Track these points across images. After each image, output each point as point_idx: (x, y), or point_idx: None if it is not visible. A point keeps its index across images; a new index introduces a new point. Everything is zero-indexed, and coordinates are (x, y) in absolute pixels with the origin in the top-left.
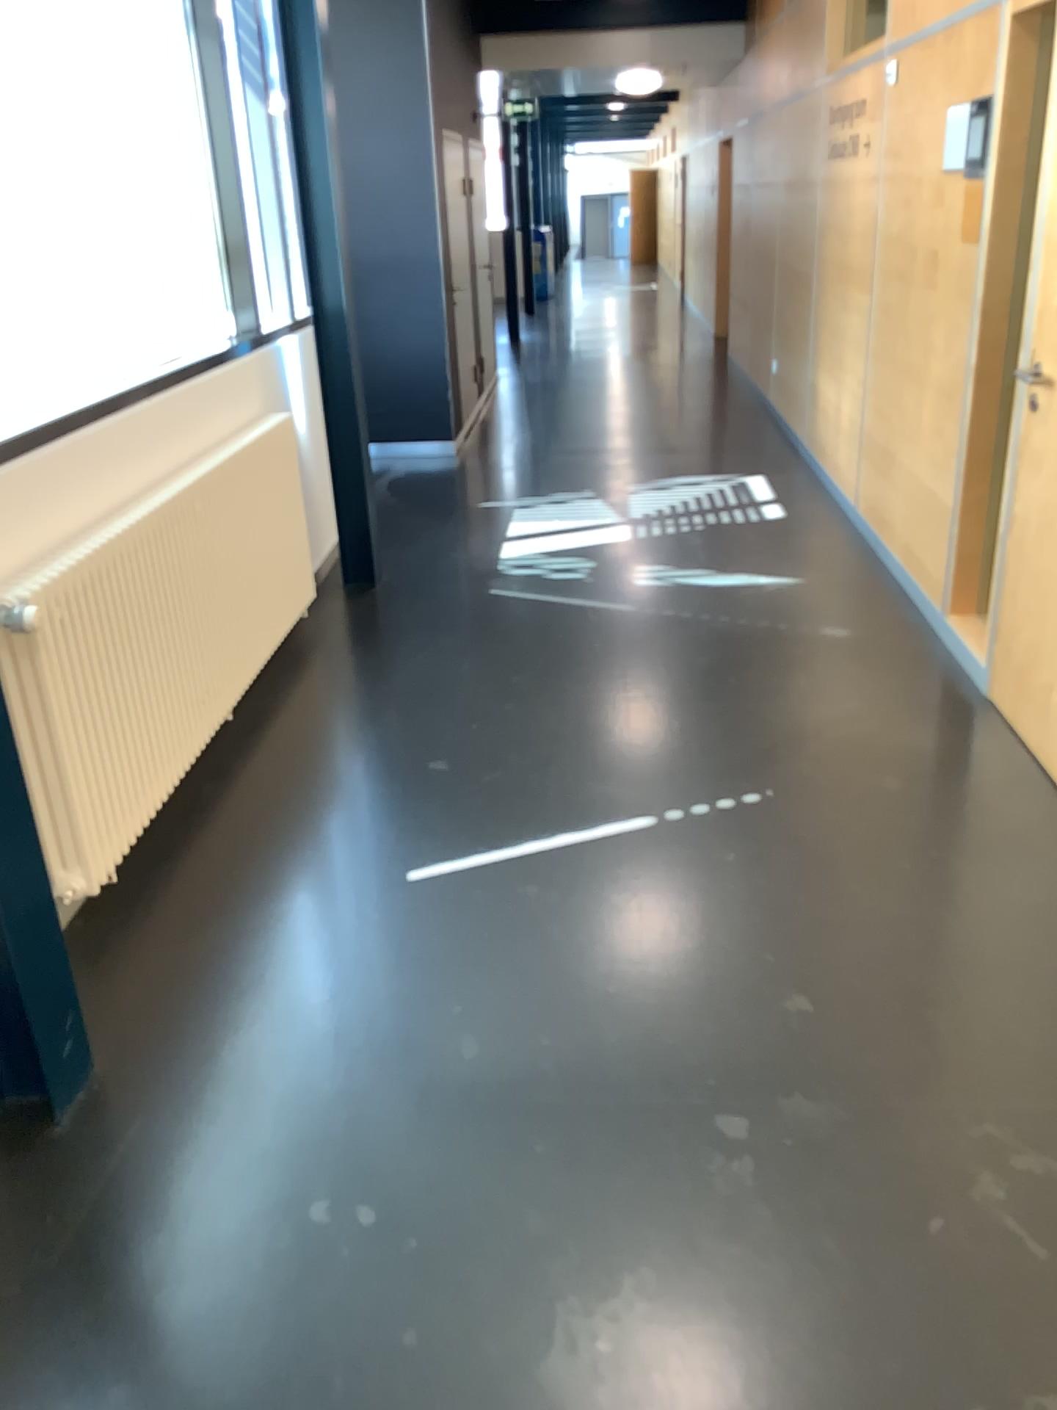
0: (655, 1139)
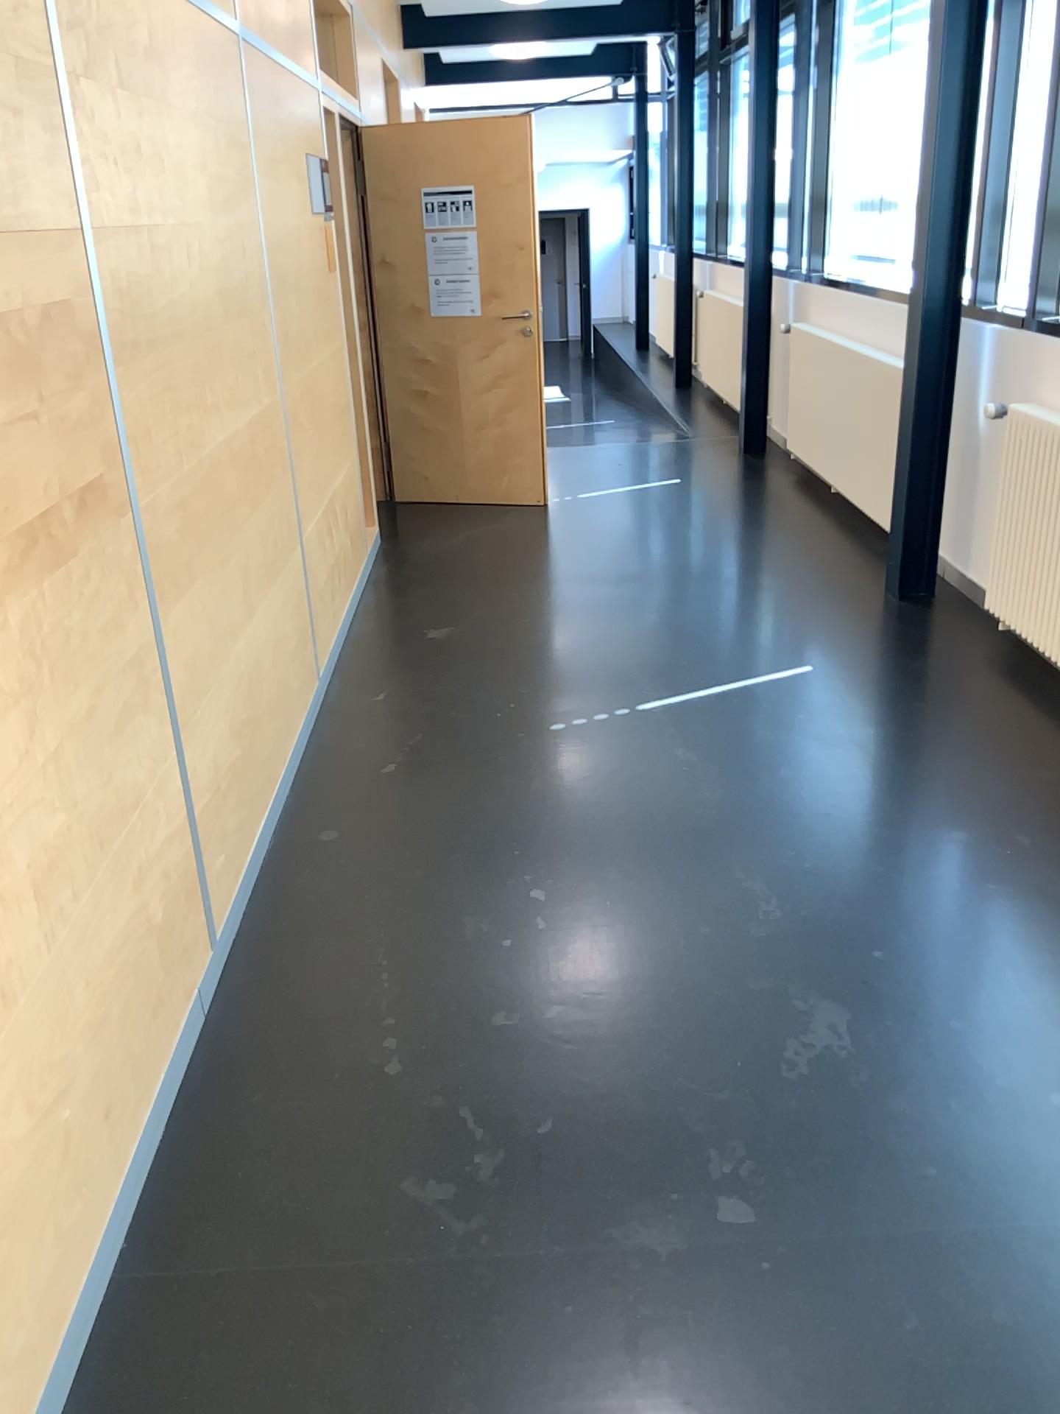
0: (816, 1182)
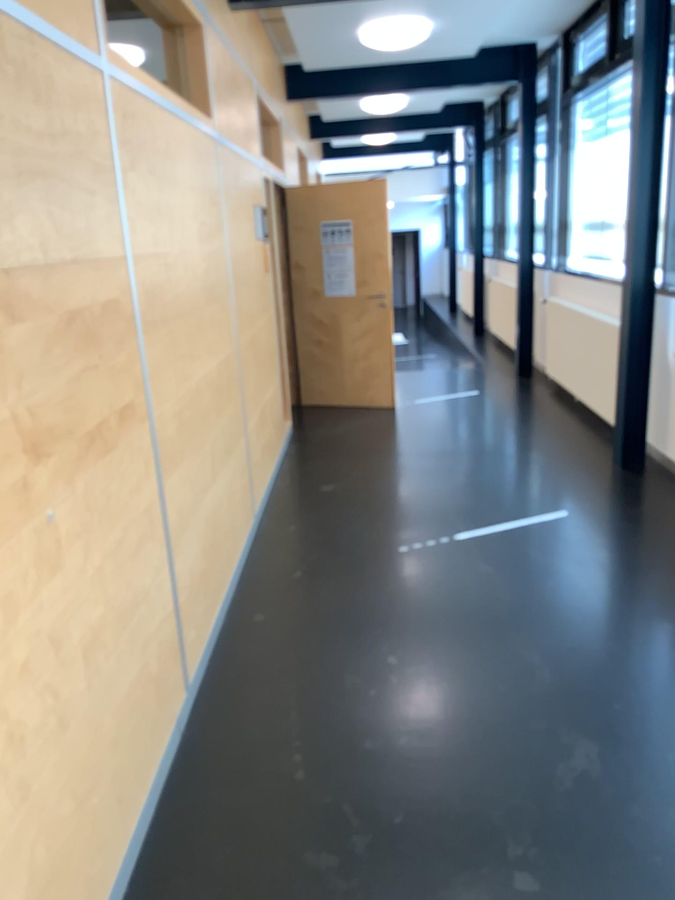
0: (581, 864)
